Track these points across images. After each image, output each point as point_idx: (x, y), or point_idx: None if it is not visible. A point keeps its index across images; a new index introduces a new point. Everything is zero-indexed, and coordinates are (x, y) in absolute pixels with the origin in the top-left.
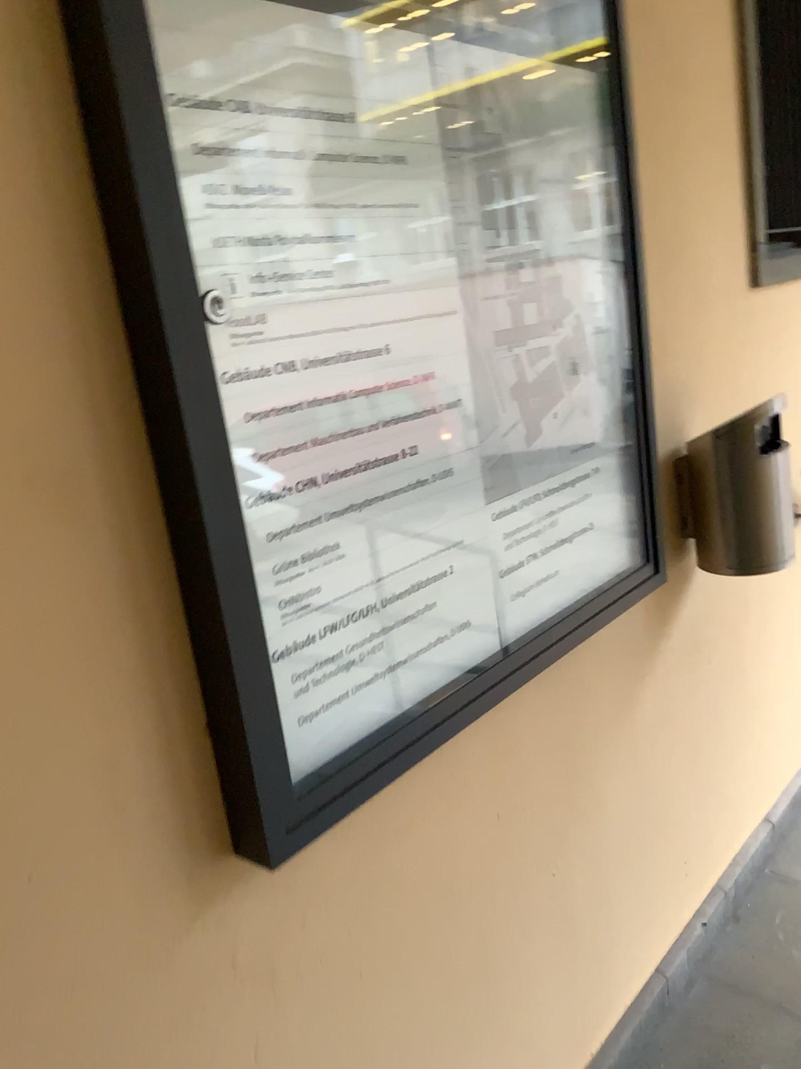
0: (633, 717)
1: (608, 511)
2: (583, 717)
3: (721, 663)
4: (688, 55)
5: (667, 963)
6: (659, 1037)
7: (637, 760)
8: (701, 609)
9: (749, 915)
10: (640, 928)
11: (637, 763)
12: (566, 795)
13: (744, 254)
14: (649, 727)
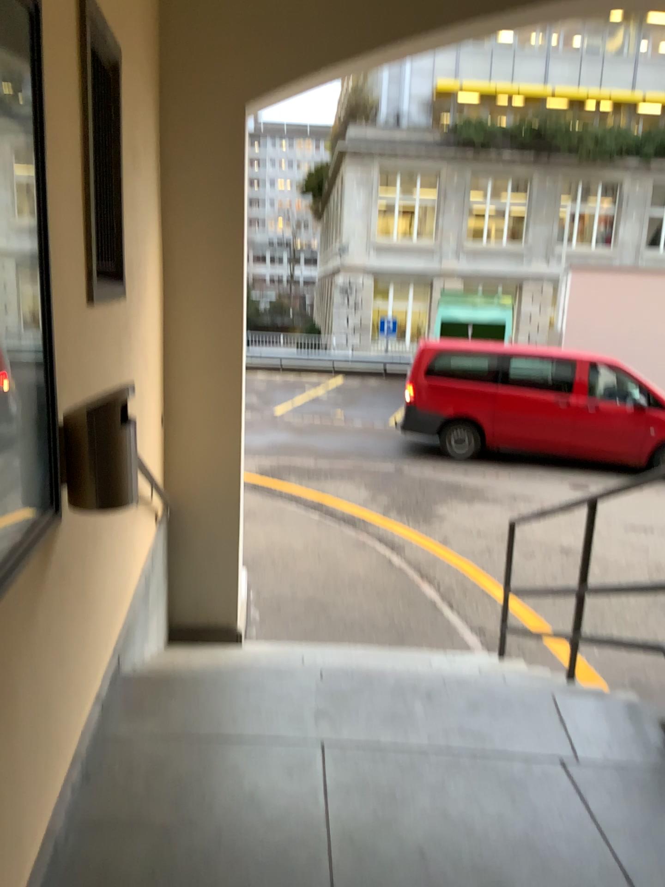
0: (34, 630)
1: (33, 464)
2: (10, 633)
3: (75, 581)
4: (62, 128)
5: (52, 825)
6: (56, 883)
7: (37, 664)
8: (64, 541)
9: (98, 770)
10: (37, 801)
11: (37, 666)
12: (1, 700)
13: (89, 278)
14: (42, 636)
